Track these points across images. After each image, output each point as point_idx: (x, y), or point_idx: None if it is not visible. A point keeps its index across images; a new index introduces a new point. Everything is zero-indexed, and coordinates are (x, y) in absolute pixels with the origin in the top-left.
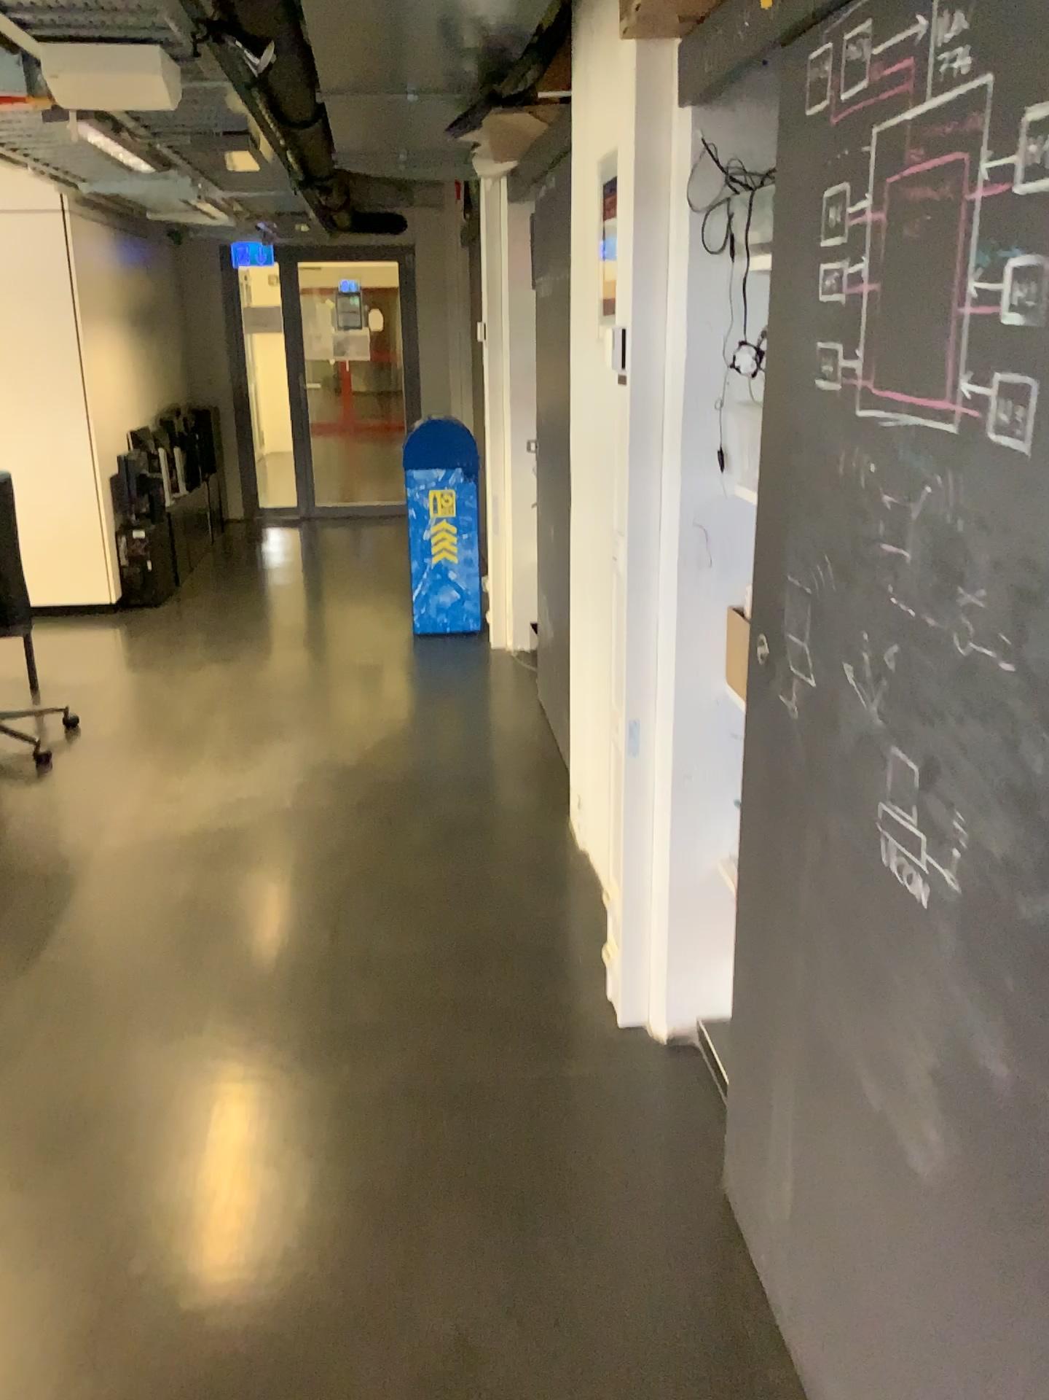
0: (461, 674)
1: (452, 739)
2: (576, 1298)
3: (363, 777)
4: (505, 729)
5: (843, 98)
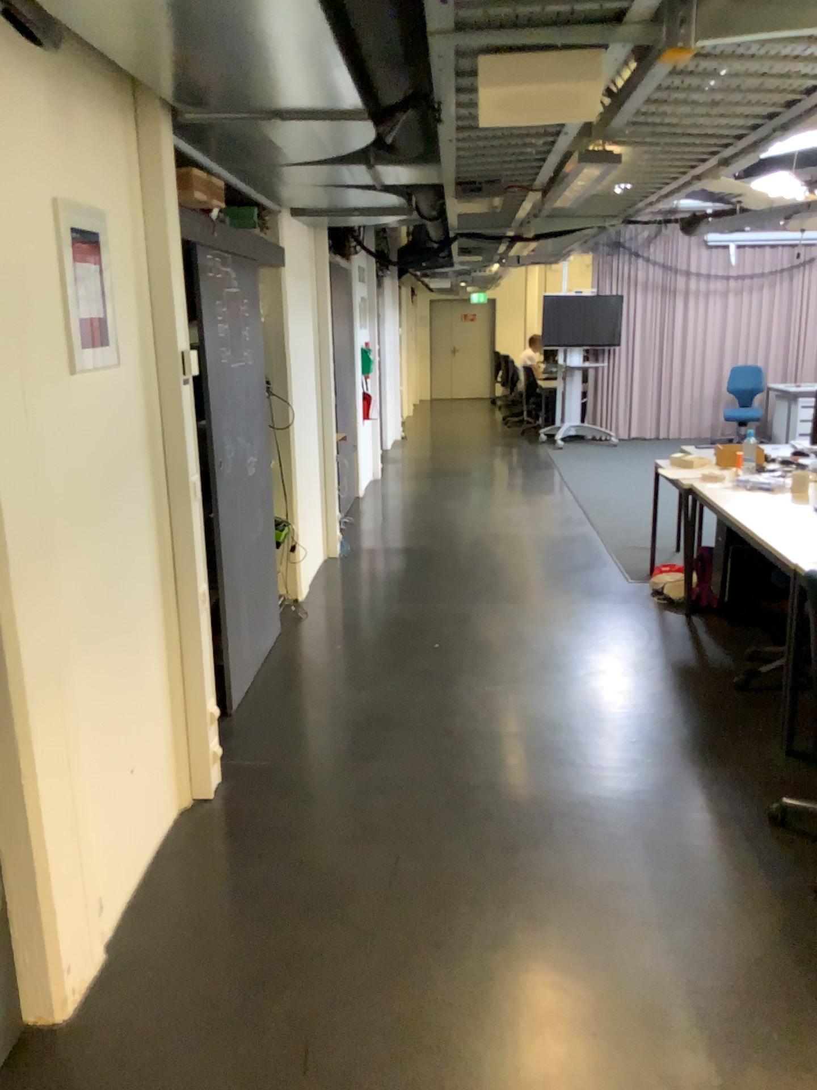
0: None
1: None
2: (316, 694)
3: None
4: None
5: (221, 276)
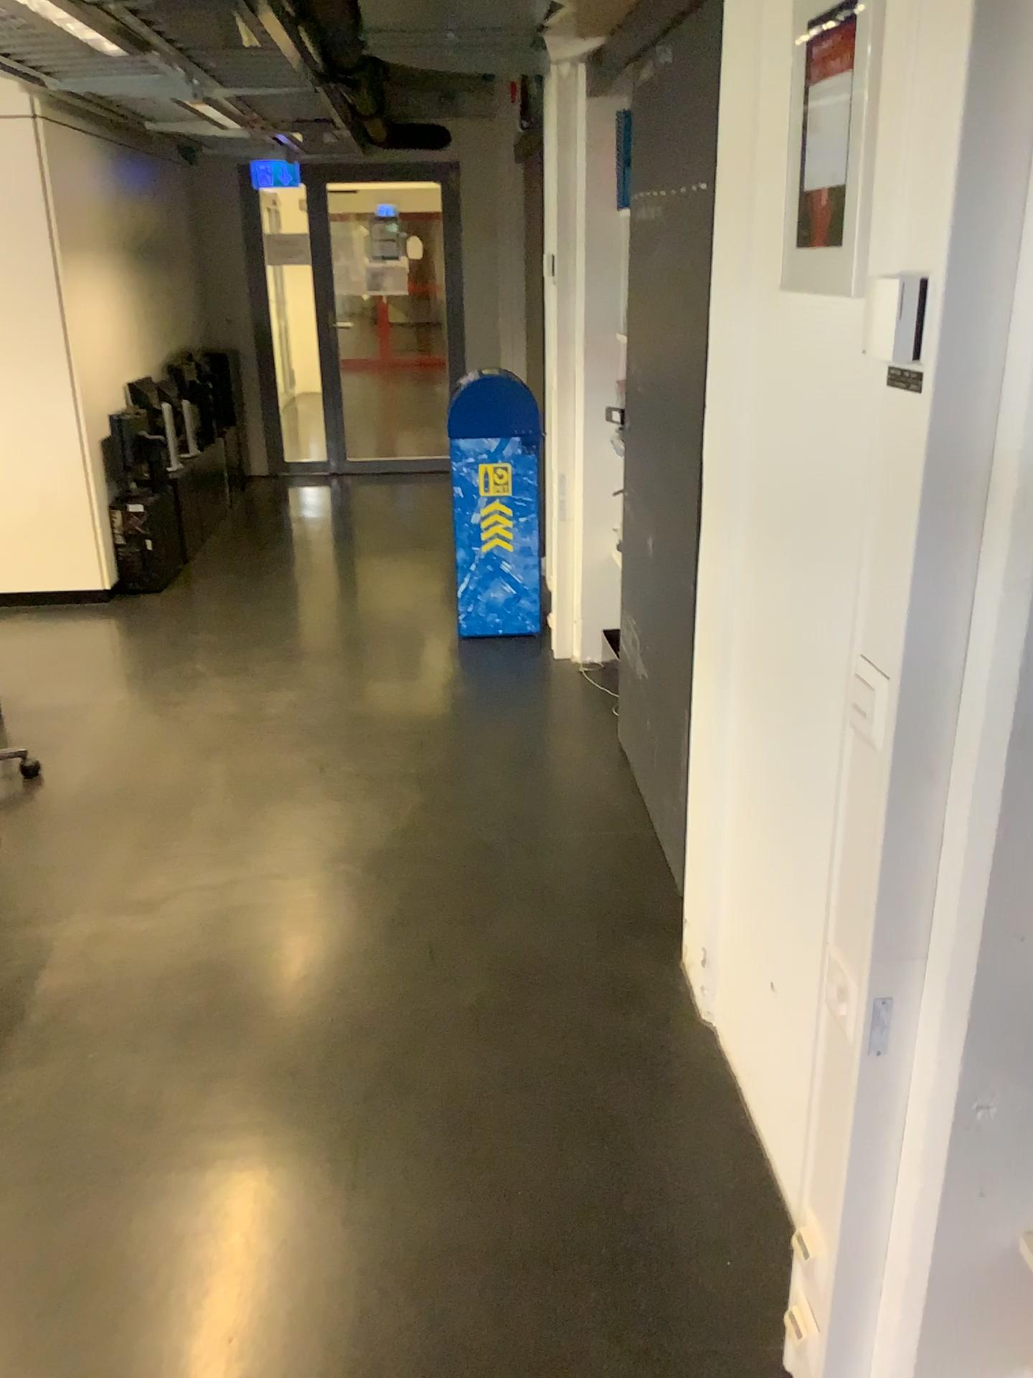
0: (518, 701)
1: (512, 806)
2: None
3: (395, 872)
4: (579, 791)
5: None
